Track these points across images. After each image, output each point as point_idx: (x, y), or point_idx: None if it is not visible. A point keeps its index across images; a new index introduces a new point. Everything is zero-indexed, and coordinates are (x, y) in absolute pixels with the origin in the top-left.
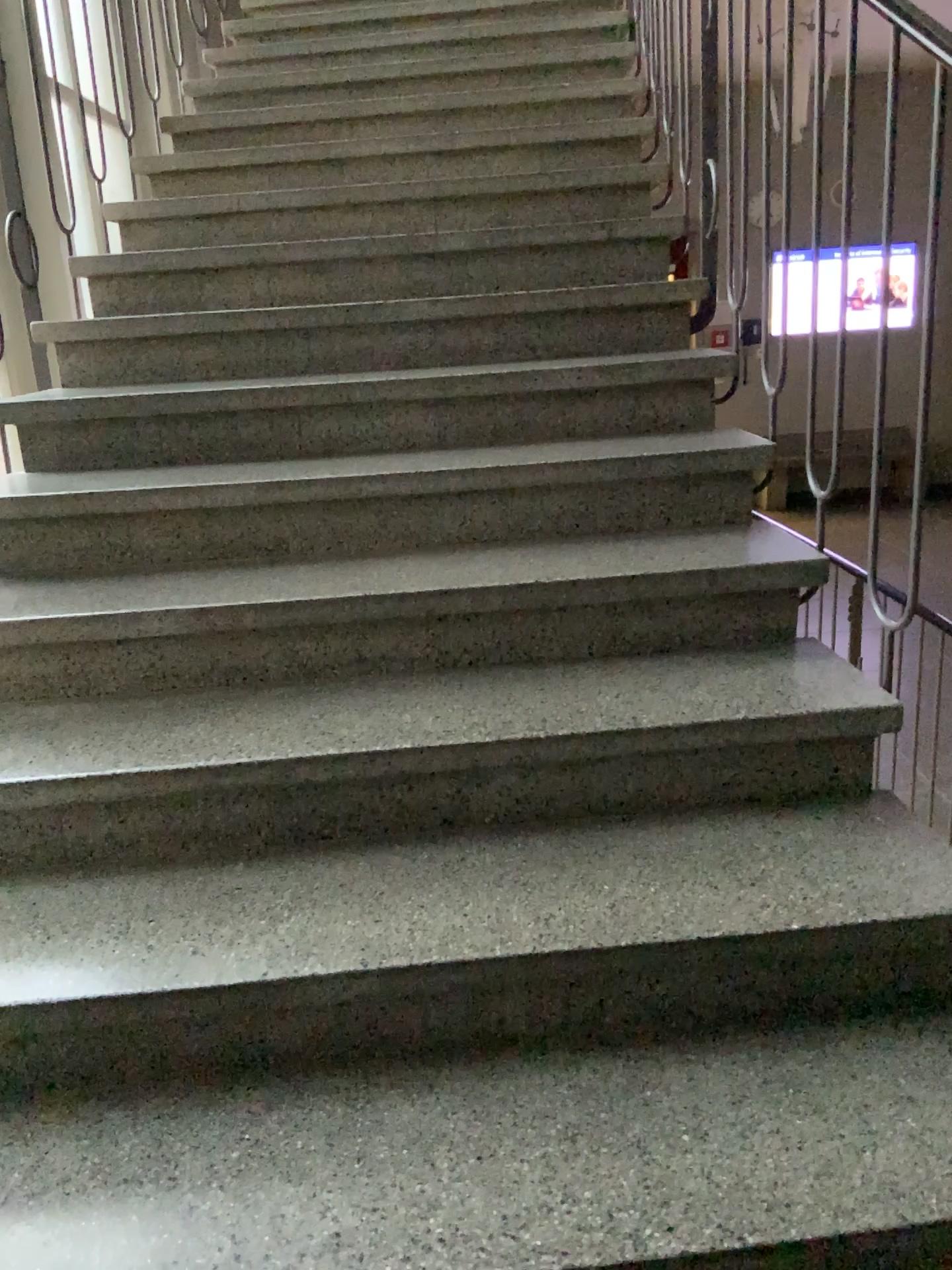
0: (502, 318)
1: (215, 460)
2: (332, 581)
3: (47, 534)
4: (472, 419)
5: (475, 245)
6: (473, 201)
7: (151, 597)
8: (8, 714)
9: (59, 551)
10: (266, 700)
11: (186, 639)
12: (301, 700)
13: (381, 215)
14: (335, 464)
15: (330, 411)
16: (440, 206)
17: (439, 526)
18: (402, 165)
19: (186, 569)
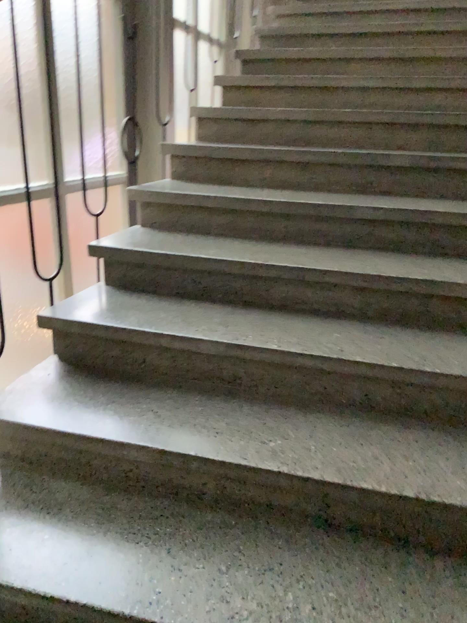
0: (424, 225)
1: (213, 300)
2: (261, 444)
3: (98, 344)
4: (388, 304)
5: (414, 163)
6: (418, 128)
7: (138, 427)
8: (38, 486)
9: (104, 355)
10: (197, 528)
11: (154, 464)
12: (219, 537)
13: (354, 132)
14: (286, 328)
15: (292, 281)
16: (395, 129)
17: (348, 397)
18: (375, 96)
19: (174, 388)
